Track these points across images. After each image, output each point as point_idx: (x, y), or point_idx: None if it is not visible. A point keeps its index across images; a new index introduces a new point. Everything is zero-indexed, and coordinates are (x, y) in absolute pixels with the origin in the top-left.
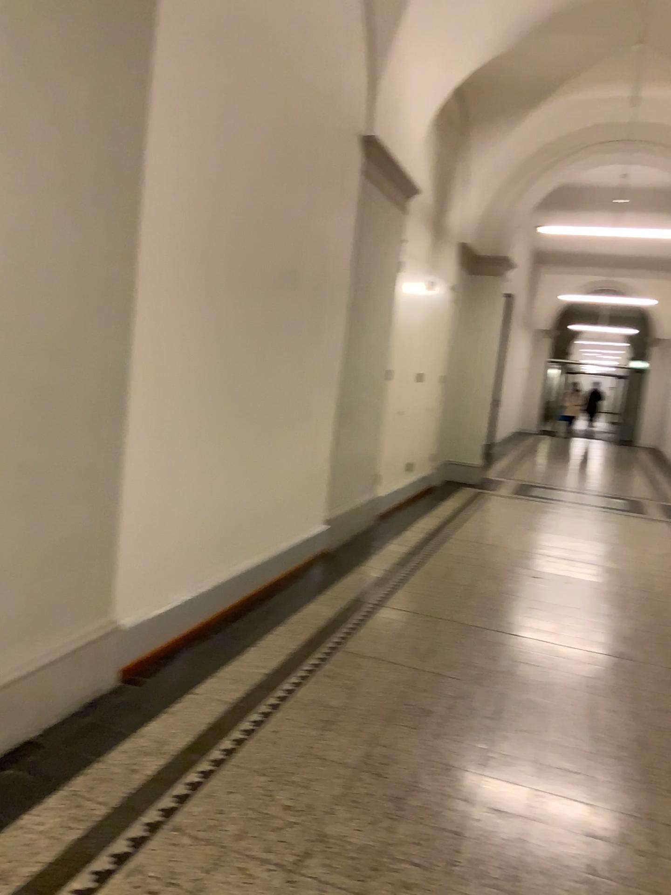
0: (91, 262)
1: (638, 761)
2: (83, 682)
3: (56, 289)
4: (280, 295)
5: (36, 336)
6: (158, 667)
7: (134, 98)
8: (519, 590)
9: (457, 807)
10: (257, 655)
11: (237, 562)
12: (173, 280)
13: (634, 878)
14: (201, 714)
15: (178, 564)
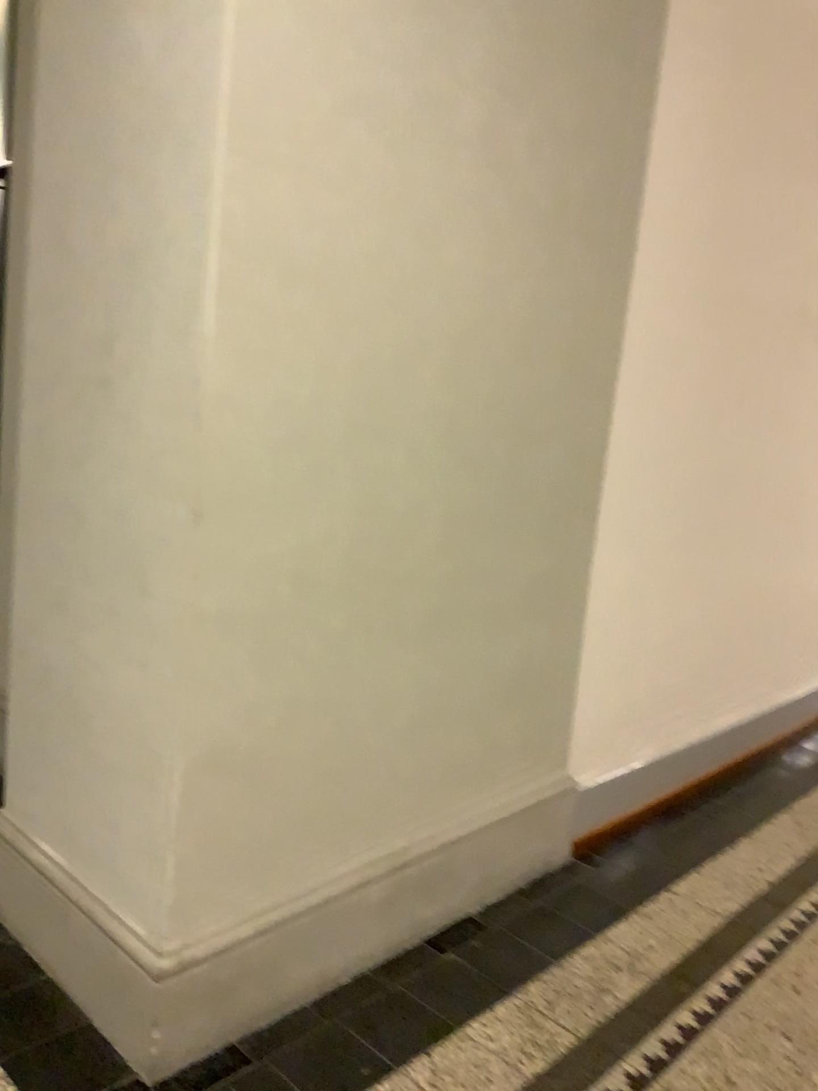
0: (580, 311)
1: None
2: (539, 853)
3: (539, 348)
4: (806, 349)
5: (513, 409)
6: (626, 845)
7: (643, 89)
8: None
9: None
10: (760, 850)
11: (727, 714)
12: (674, 331)
13: None
14: (691, 925)
15: (655, 712)
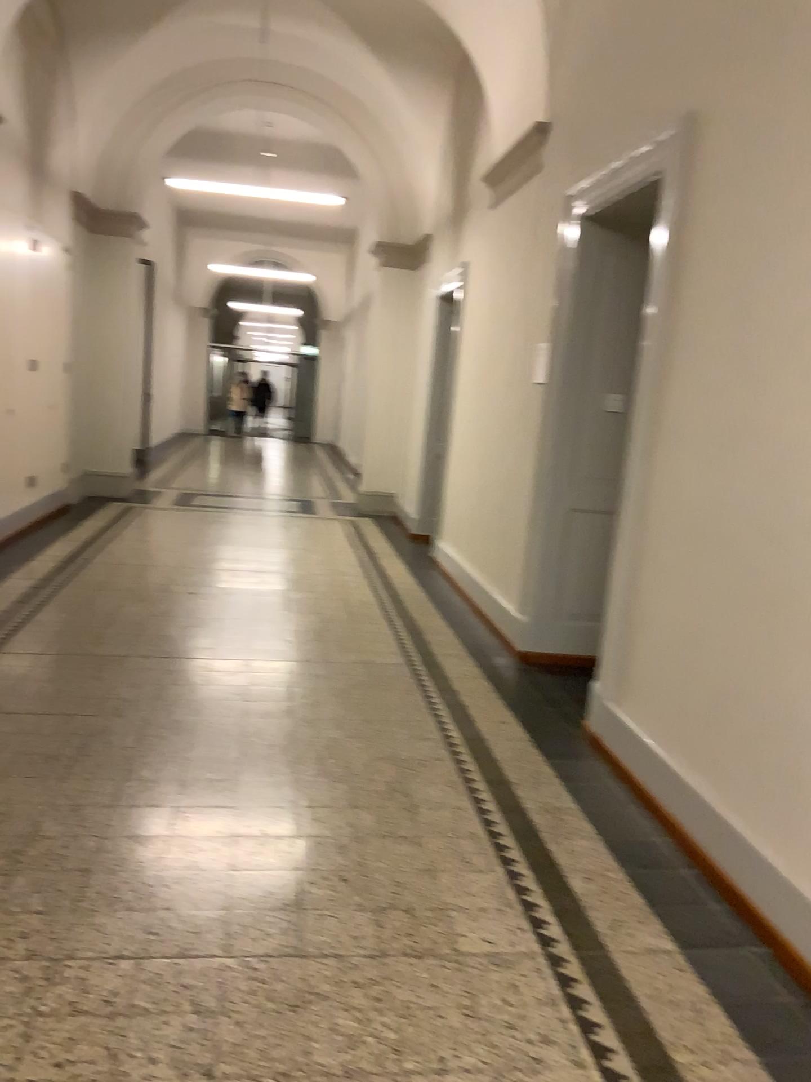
0: None
1: (283, 754)
2: None
3: None
4: None
5: None
6: None
7: None
8: (169, 608)
9: (83, 841)
10: None
11: None
12: None
13: (269, 859)
14: None
15: None
